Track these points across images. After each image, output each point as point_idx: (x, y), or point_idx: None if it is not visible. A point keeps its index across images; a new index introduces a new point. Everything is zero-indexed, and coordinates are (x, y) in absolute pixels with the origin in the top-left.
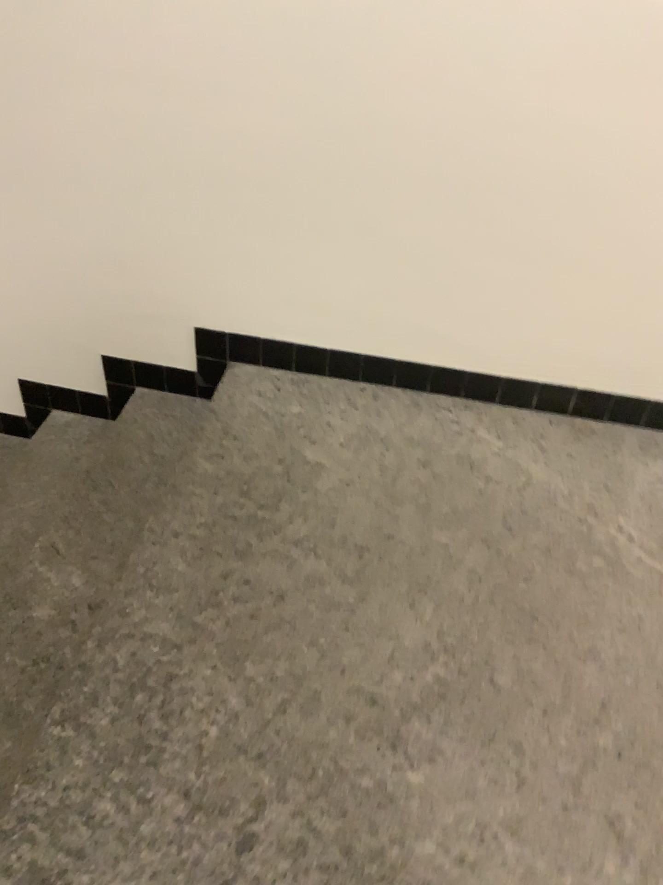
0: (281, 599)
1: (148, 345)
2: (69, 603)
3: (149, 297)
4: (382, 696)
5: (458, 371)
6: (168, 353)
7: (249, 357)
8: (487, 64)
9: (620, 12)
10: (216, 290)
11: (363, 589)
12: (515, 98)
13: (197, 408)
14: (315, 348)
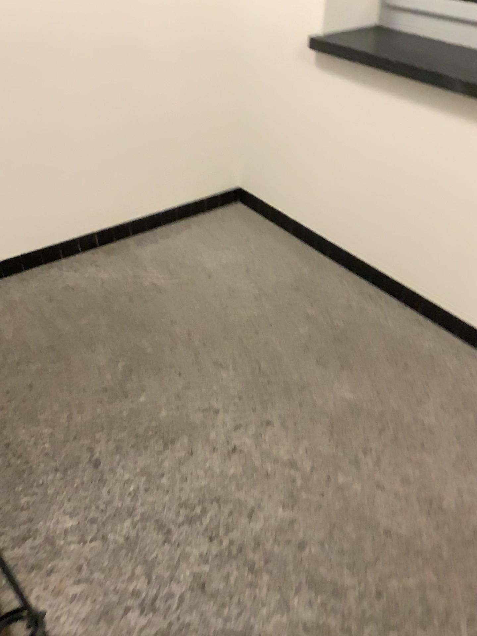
0: (33, 383)
1: None
2: None
3: None
4: (108, 382)
5: (35, 250)
6: None
7: None
8: None
9: (17, 49)
10: None
11: (67, 356)
12: None
13: None
14: None
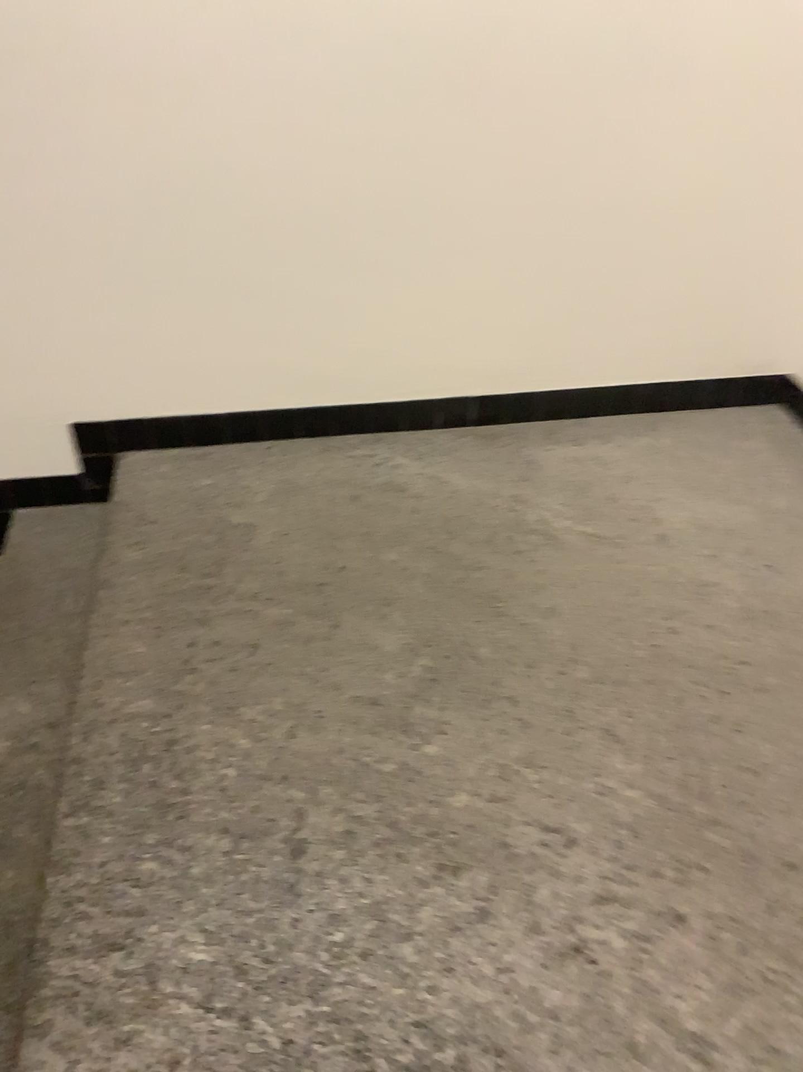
0: (258, 641)
1: (22, 456)
2: (27, 725)
3: (14, 400)
4: (384, 688)
5: (360, 402)
6: (48, 460)
7: (141, 441)
8: (317, 93)
9: (422, 29)
10: (90, 376)
11: (335, 612)
12: (349, 121)
13: (95, 511)
14: (209, 413)
